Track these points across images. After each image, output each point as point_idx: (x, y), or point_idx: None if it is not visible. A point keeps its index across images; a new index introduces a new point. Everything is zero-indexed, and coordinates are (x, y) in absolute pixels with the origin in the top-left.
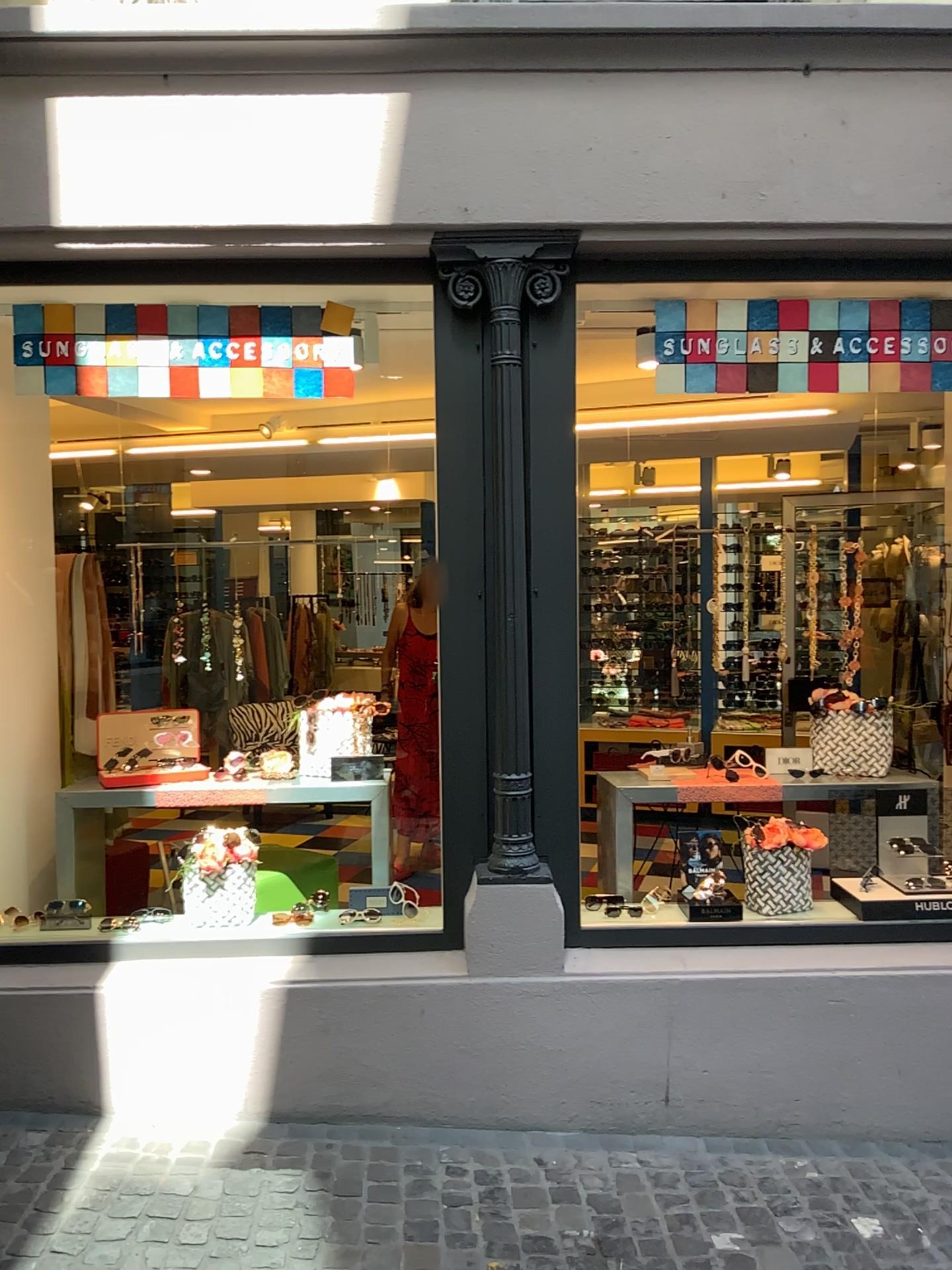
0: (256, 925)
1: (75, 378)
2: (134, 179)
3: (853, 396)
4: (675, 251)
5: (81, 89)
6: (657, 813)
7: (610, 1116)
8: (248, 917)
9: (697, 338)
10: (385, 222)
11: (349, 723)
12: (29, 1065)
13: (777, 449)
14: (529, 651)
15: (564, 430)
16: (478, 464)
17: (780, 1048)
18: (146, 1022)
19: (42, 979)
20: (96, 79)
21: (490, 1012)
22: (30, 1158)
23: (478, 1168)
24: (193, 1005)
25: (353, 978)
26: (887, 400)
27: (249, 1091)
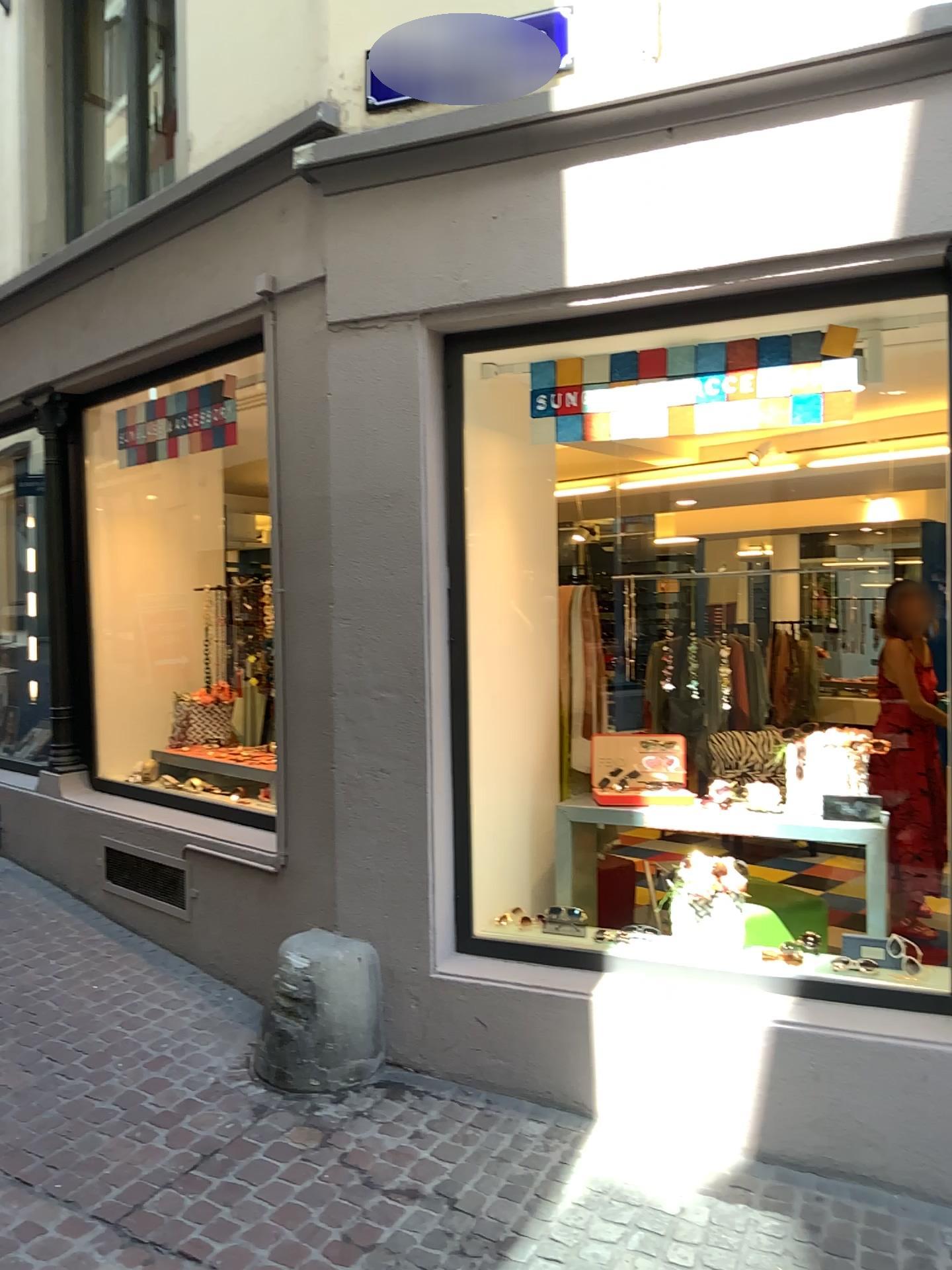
0: (742, 956)
1: (580, 423)
2: (638, 233)
3: None
4: None
5: (592, 158)
6: None
7: None
8: (734, 948)
9: None
10: (890, 238)
11: (841, 759)
12: (530, 1058)
13: None
14: None
15: None
16: None
17: None
18: (635, 1036)
19: (542, 979)
20: (606, 146)
21: None
22: (530, 1144)
23: None
24: (679, 1027)
25: (845, 1027)
26: None
27: (734, 1123)
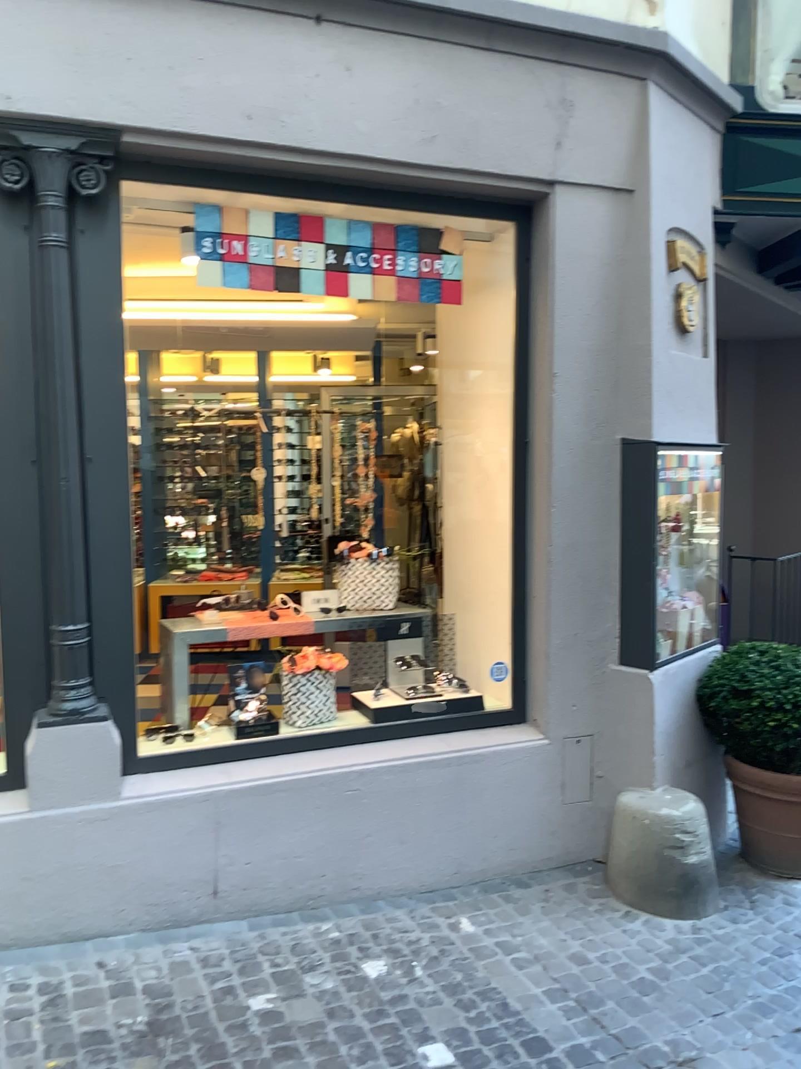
0: None
1: None
2: None
3: (362, 301)
4: (211, 162)
5: None
6: (209, 652)
7: (167, 915)
8: None
9: (233, 241)
10: None
11: None
12: None
13: (312, 345)
14: (85, 513)
15: (114, 313)
16: (30, 340)
17: (310, 836)
18: None
19: None
20: None
21: (53, 840)
22: None
23: (40, 982)
24: None
25: None
26: (389, 306)
27: None
